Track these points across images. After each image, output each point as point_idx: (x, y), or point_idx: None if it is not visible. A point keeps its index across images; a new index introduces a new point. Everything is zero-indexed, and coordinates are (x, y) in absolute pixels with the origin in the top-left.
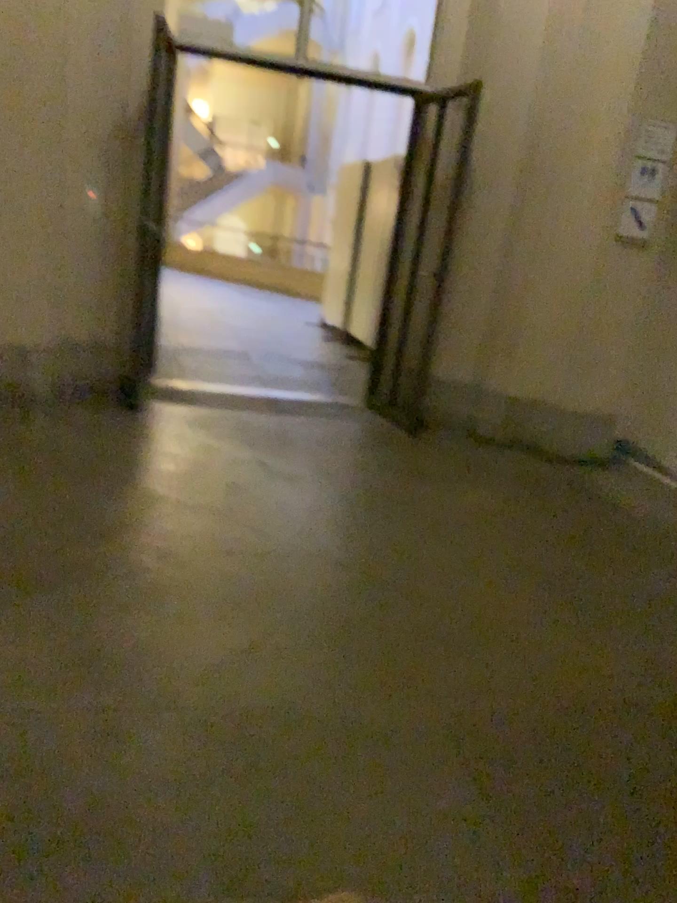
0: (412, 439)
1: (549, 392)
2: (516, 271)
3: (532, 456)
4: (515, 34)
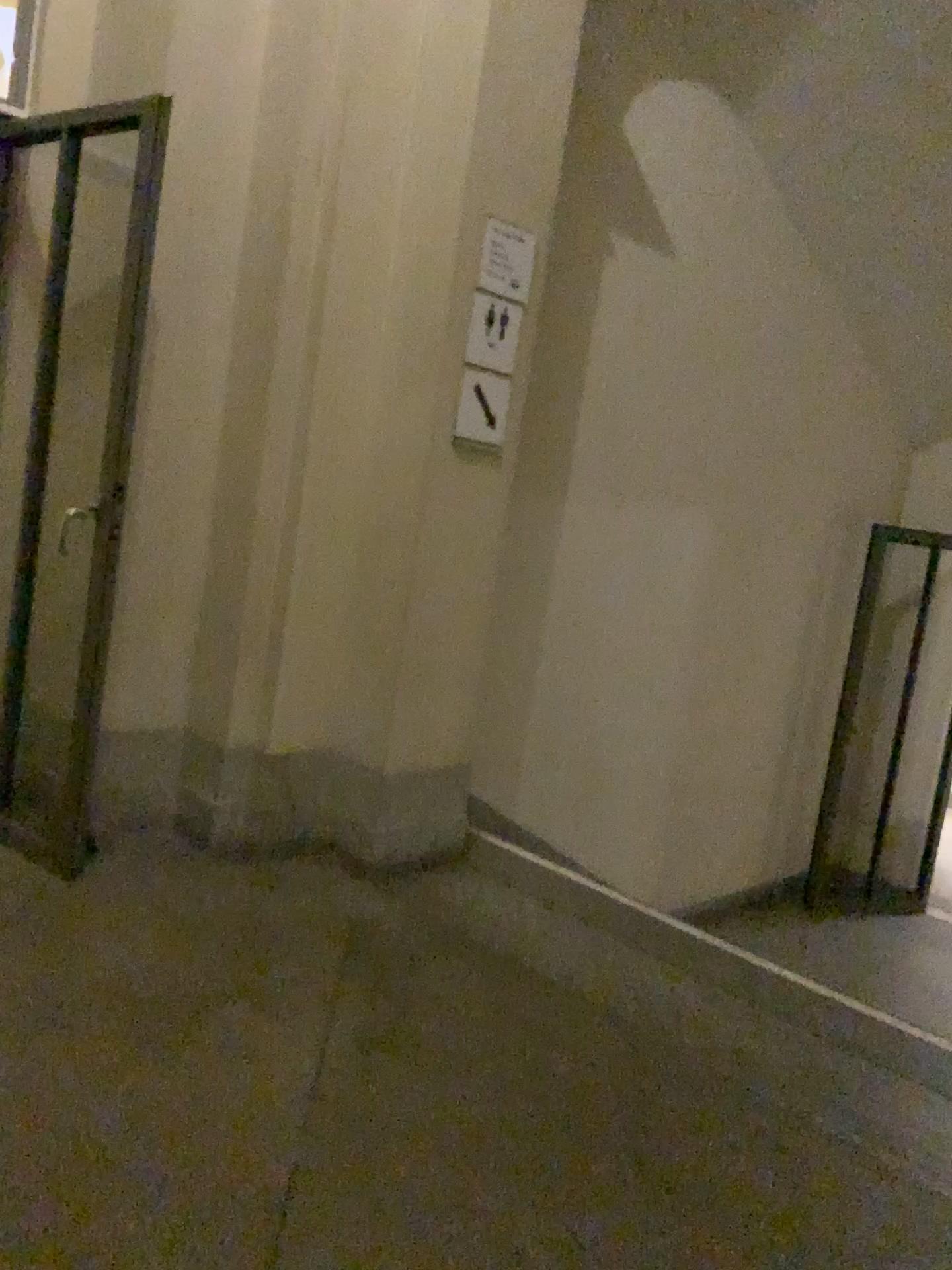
0: (78, 889)
1: (356, 738)
2: (267, 502)
3: (343, 877)
4: (218, 25)
